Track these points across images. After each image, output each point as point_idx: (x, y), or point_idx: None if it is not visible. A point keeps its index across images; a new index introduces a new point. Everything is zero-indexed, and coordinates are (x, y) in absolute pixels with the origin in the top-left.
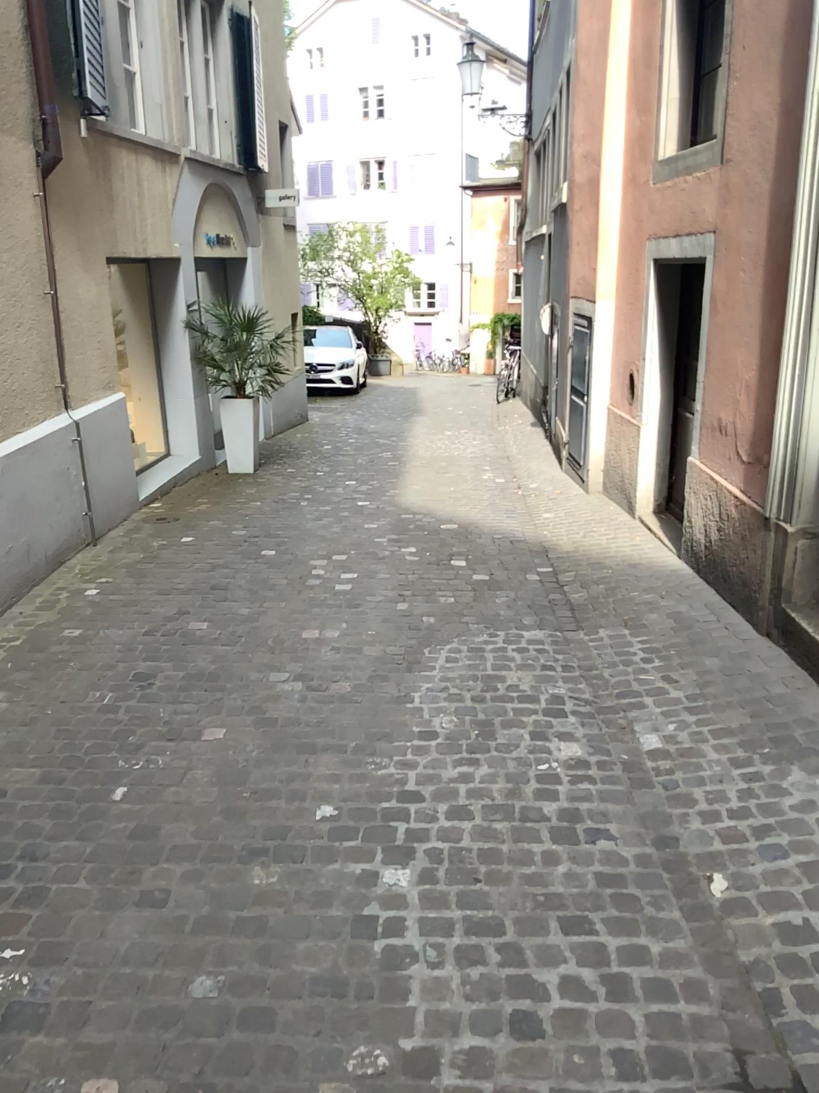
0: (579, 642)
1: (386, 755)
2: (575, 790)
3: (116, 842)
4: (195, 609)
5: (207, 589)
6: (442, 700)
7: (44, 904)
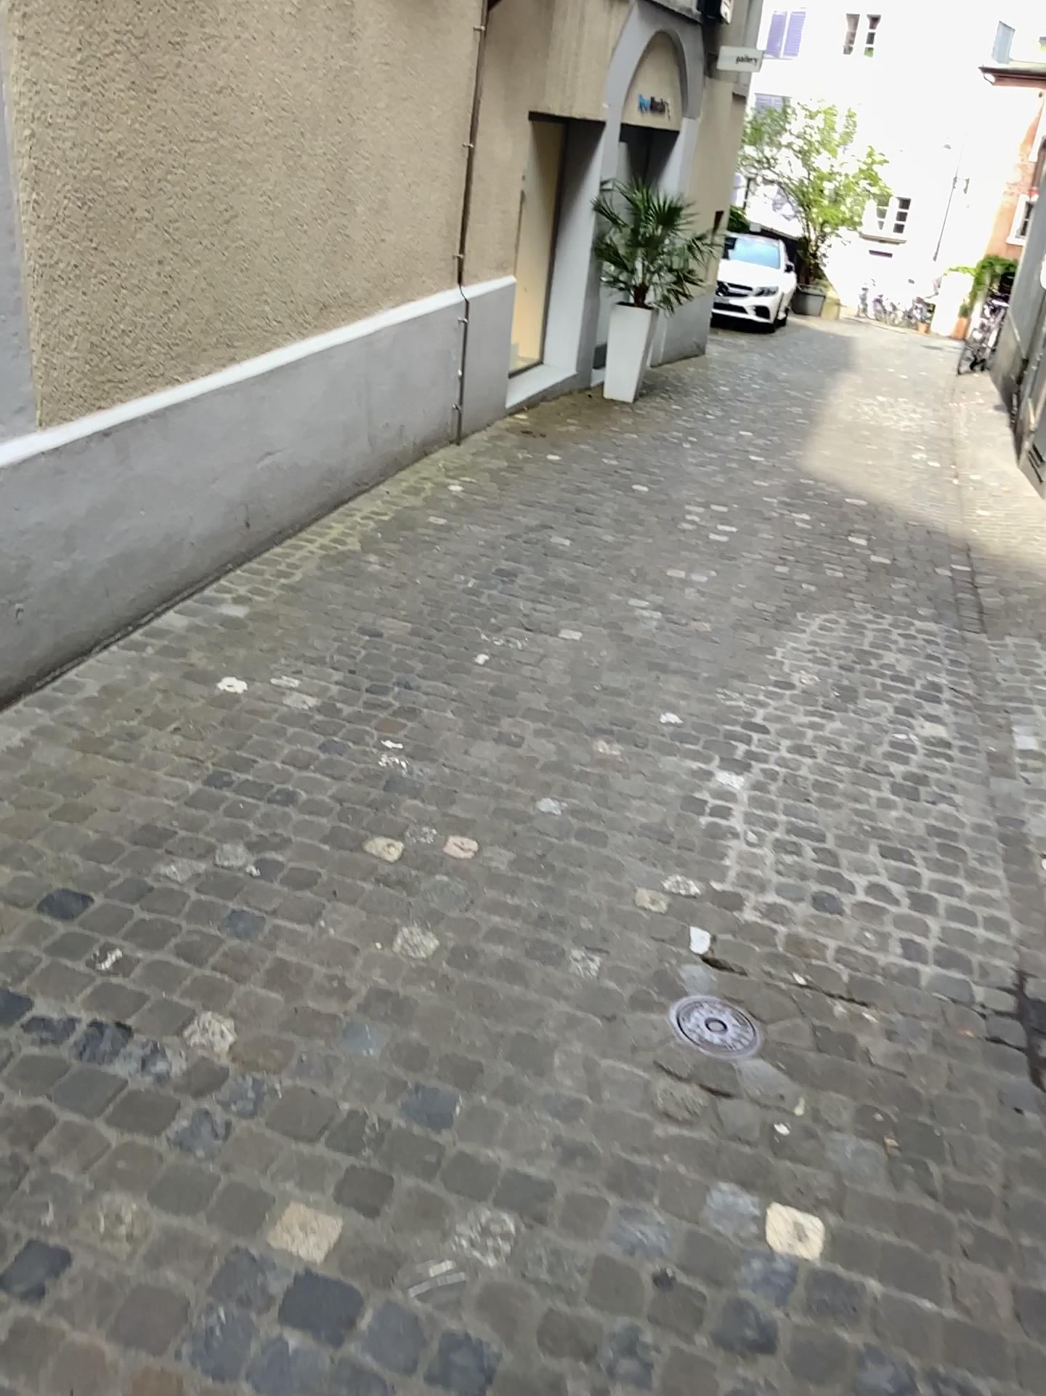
0: (977, 644)
1: (738, 694)
2: (928, 765)
3: (473, 698)
4: (558, 525)
5: (572, 510)
6: (806, 662)
7: (409, 726)
